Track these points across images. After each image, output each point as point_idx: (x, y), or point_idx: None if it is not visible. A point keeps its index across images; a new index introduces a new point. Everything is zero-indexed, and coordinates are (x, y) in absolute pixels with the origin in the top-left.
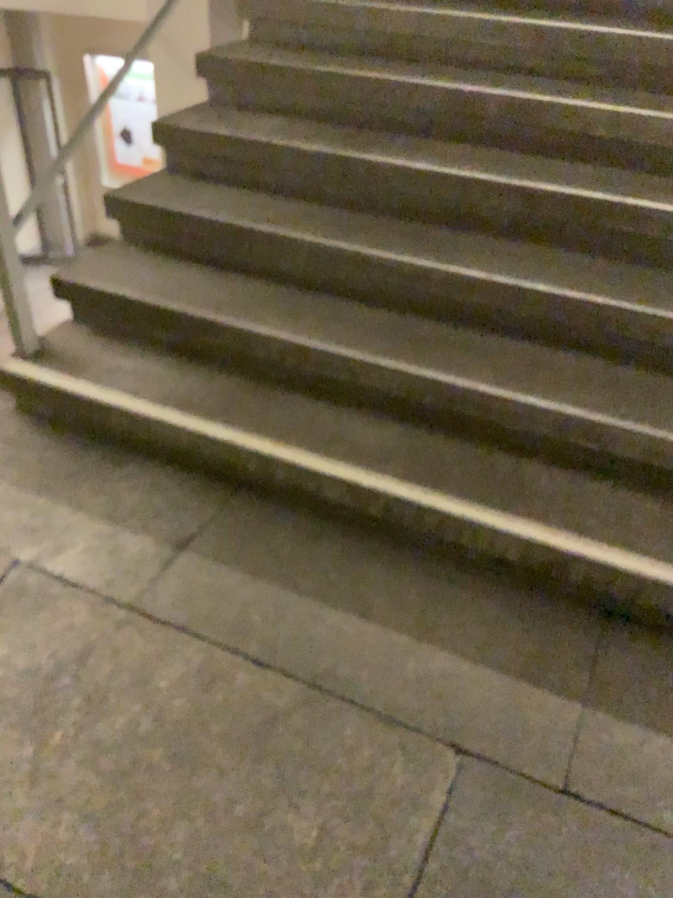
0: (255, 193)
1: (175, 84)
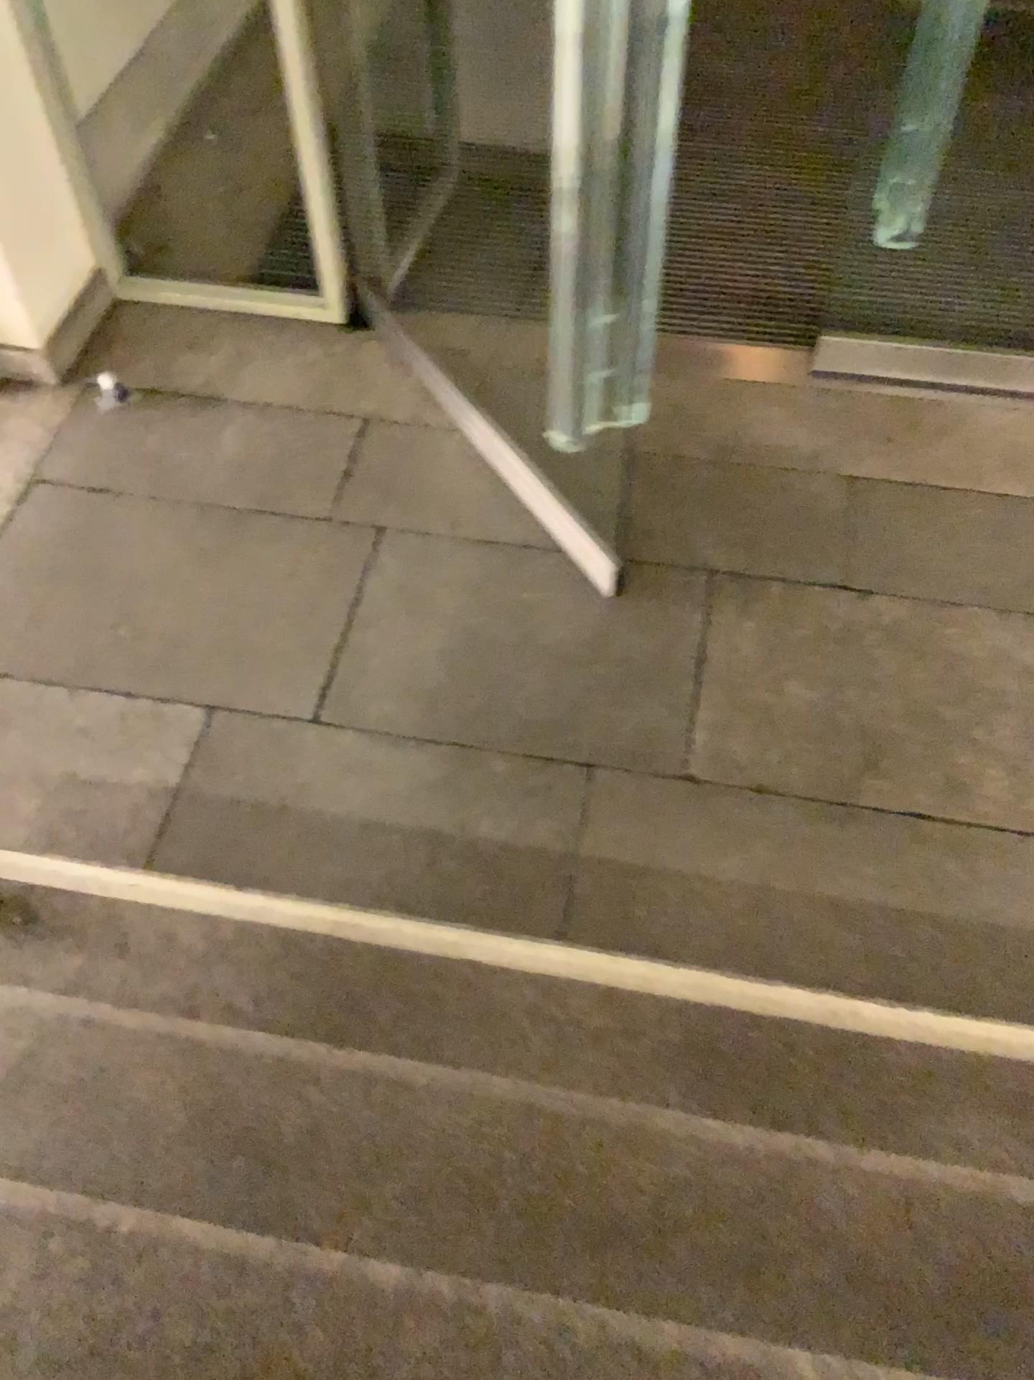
0: None
1: None
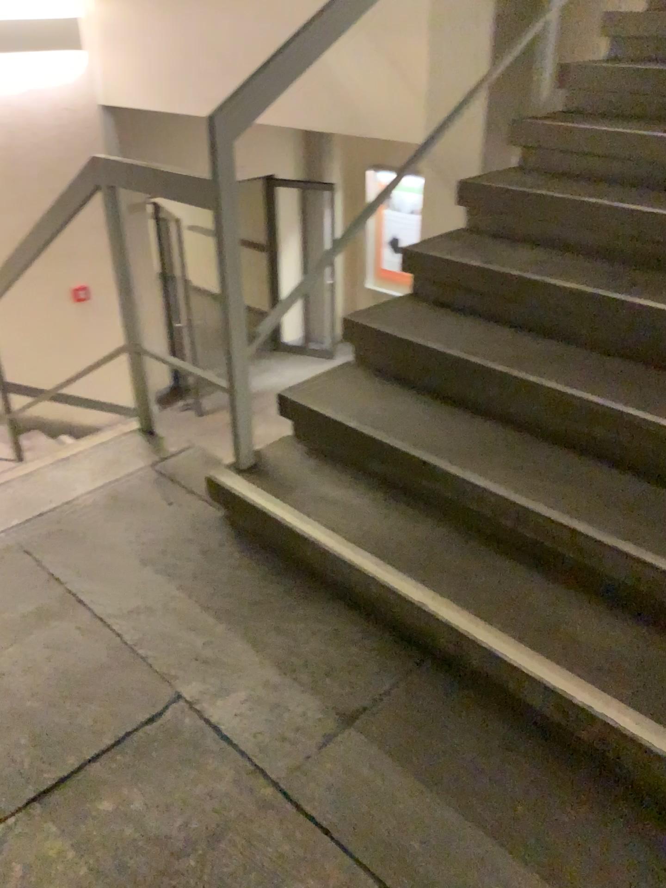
0: (506, 325)
1: (444, 203)
